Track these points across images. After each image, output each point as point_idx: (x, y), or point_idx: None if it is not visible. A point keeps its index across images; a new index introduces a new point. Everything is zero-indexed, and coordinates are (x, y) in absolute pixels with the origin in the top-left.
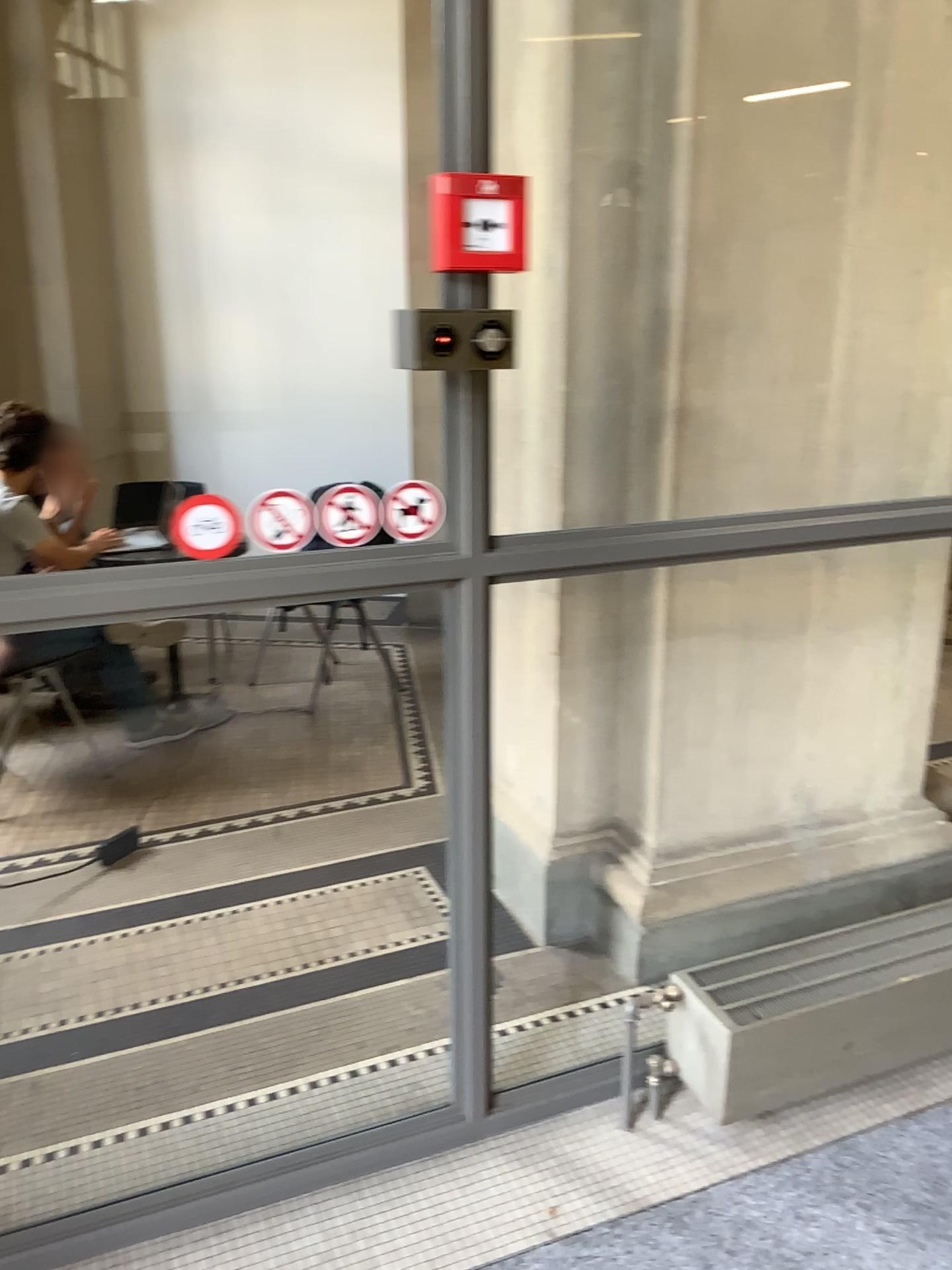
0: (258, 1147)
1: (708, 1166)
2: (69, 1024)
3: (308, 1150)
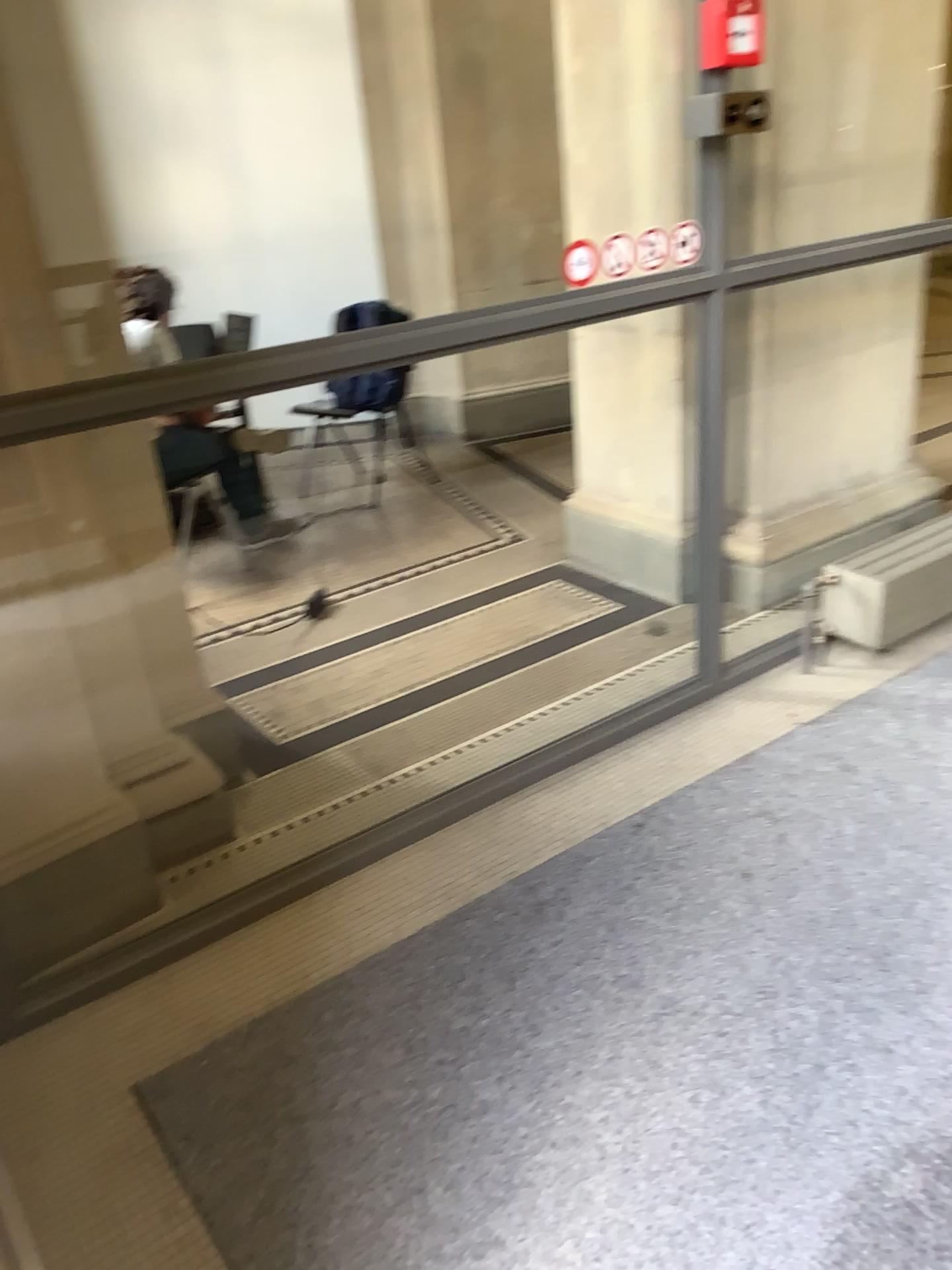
0: (591, 722)
1: (881, 677)
2: (389, 695)
3: (627, 715)
